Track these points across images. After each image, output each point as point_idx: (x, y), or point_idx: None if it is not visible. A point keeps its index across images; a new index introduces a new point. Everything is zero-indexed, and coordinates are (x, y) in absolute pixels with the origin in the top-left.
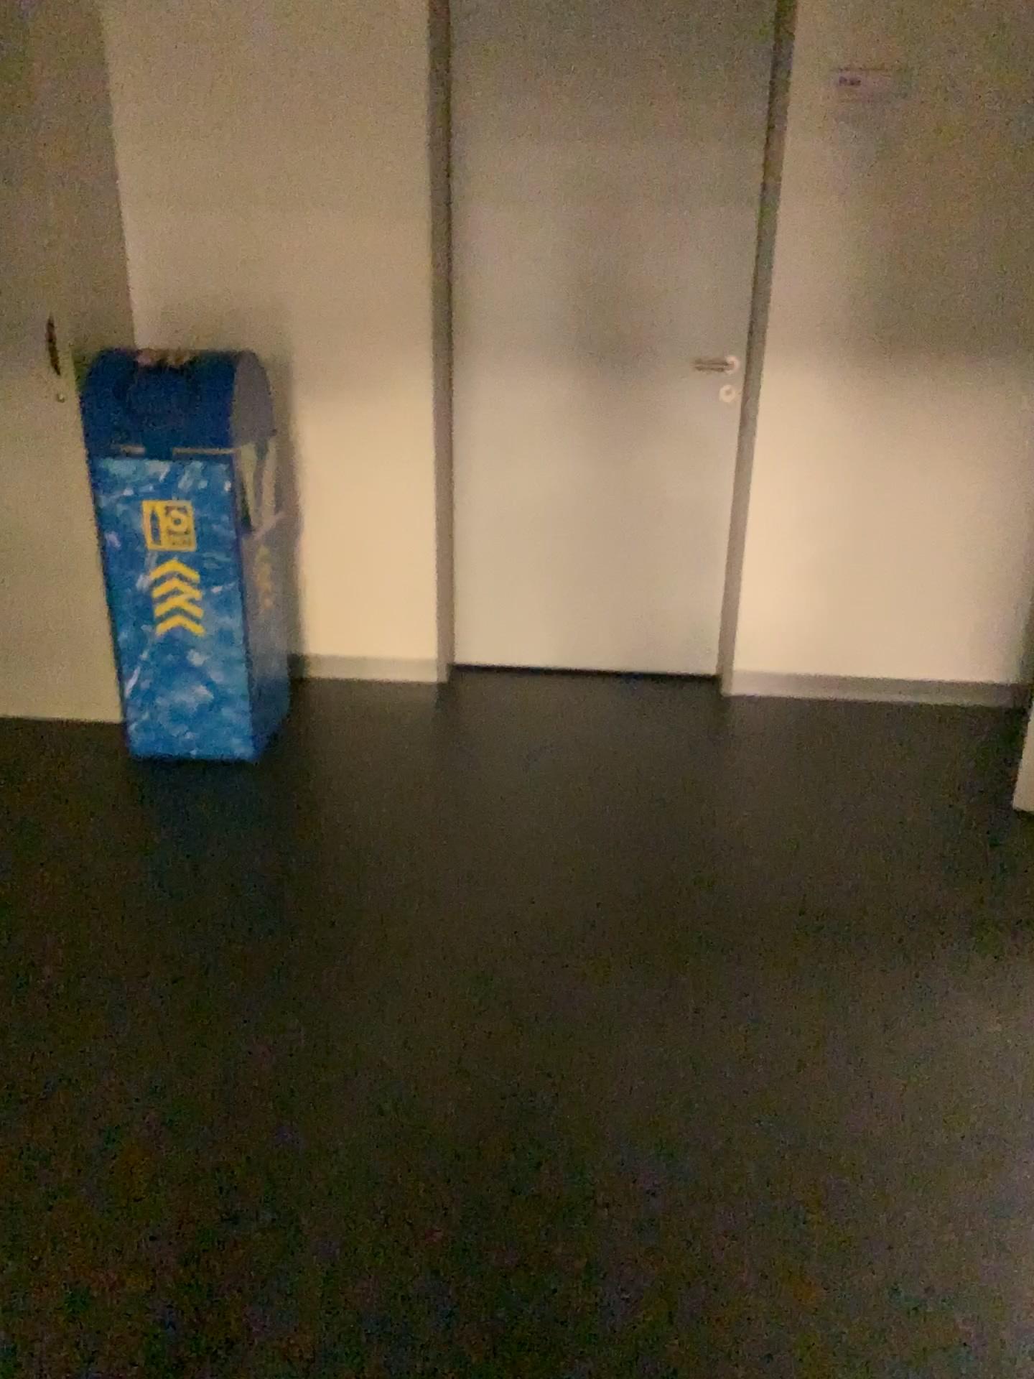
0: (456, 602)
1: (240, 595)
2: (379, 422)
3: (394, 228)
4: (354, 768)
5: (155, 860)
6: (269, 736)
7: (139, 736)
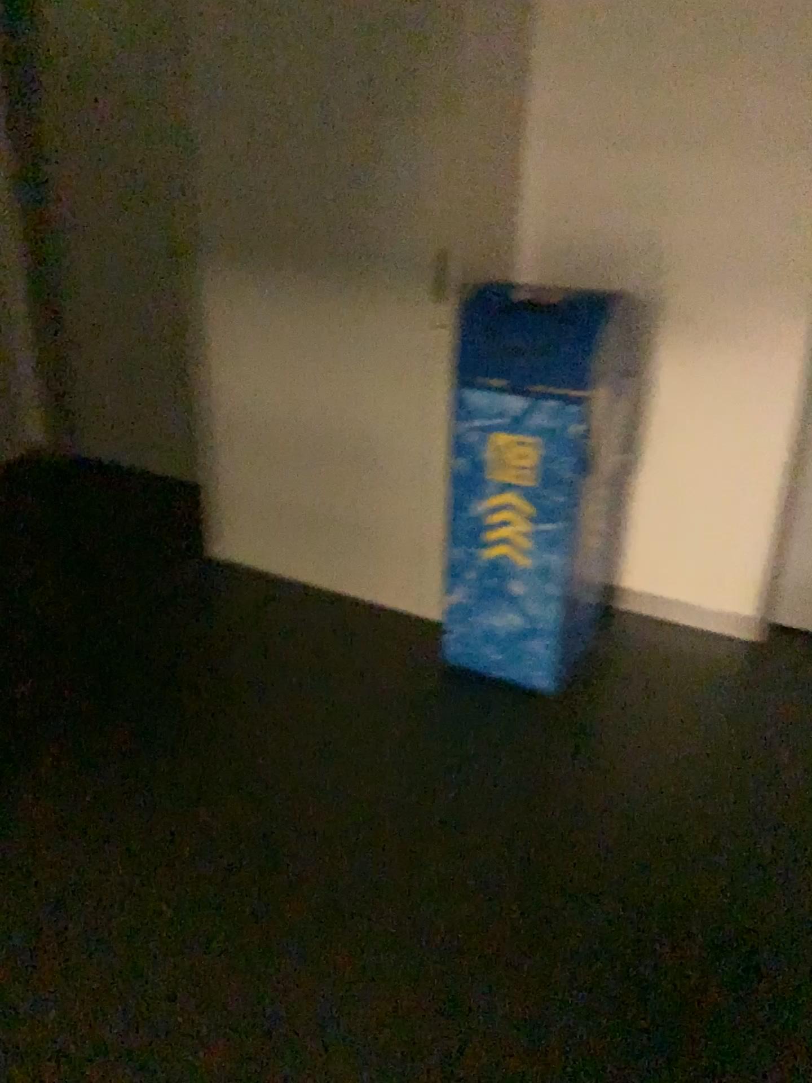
0: (790, 568)
1: (571, 542)
2: (746, 378)
3: (807, 174)
4: (656, 736)
5: (441, 799)
6: (573, 677)
7: (452, 653)
